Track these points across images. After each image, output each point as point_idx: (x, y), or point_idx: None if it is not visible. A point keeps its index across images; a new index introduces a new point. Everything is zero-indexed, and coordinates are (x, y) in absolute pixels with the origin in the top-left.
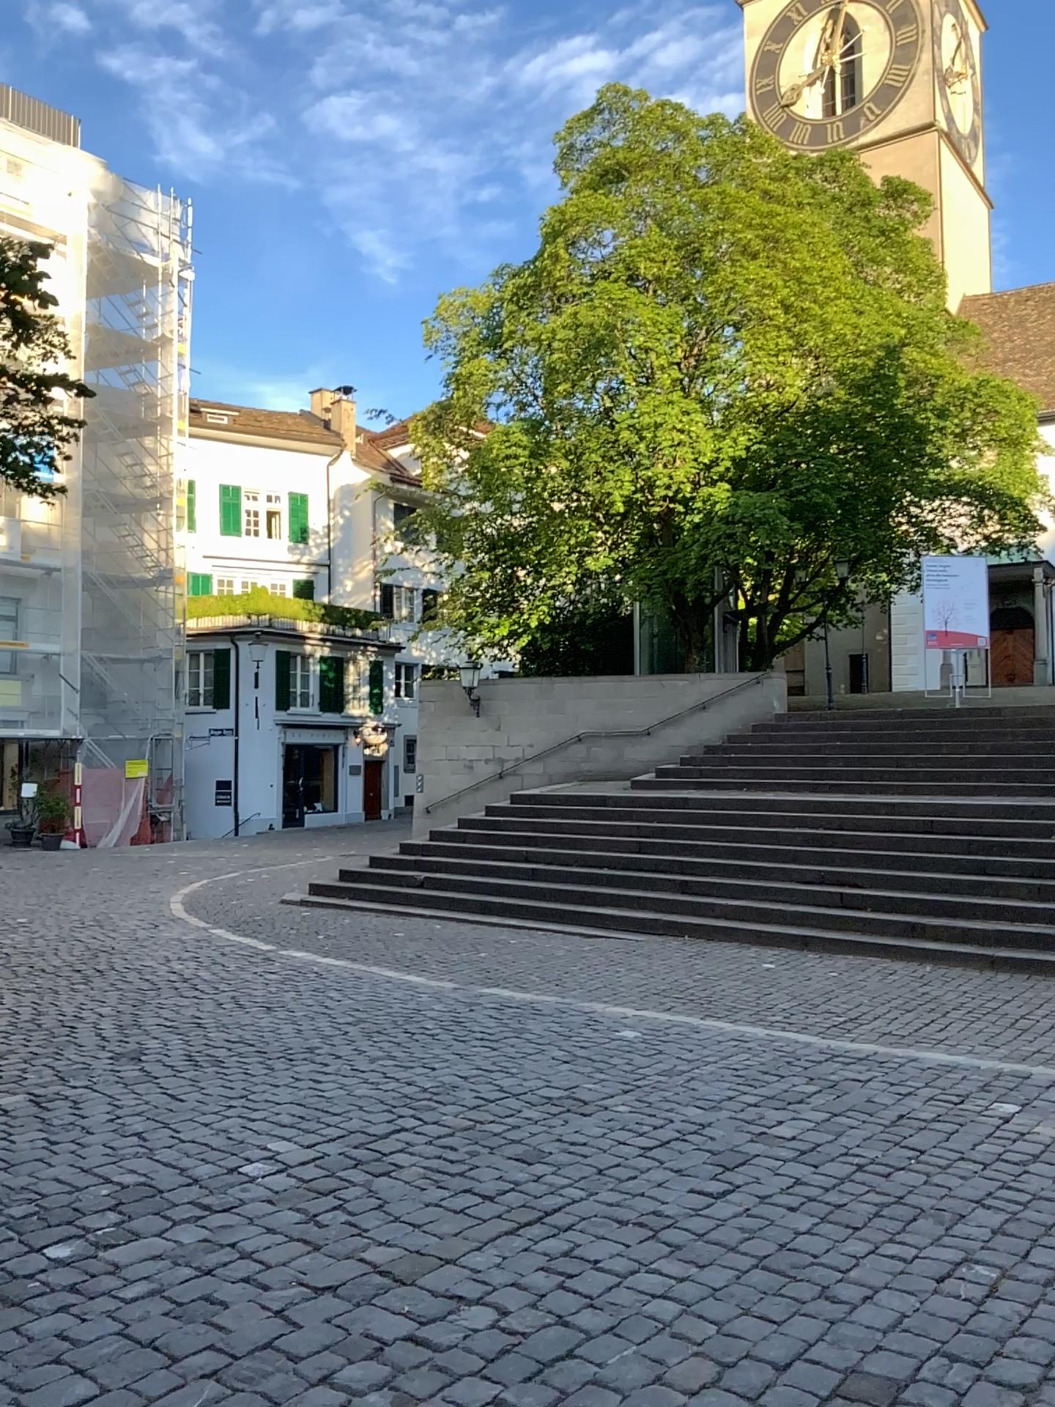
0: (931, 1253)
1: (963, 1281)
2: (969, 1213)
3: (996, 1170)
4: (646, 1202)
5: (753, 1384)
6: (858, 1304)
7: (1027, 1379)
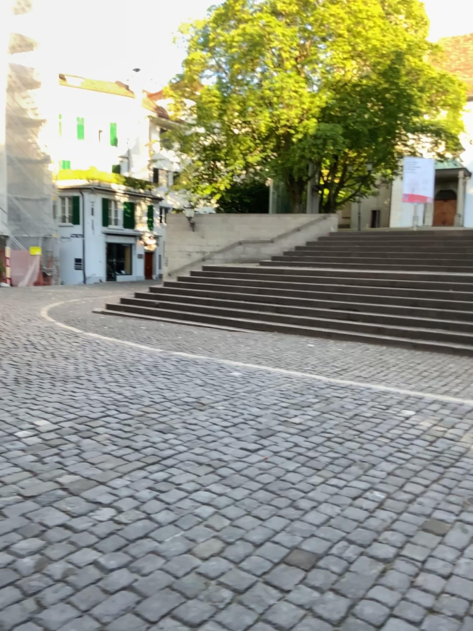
0: (353, 484)
1: (365, 499)
2: (378, 463)
3: (397, 442)
4: (215, 454)
5: (238, 554)
6: (307, 510)
7: (387, 555)
